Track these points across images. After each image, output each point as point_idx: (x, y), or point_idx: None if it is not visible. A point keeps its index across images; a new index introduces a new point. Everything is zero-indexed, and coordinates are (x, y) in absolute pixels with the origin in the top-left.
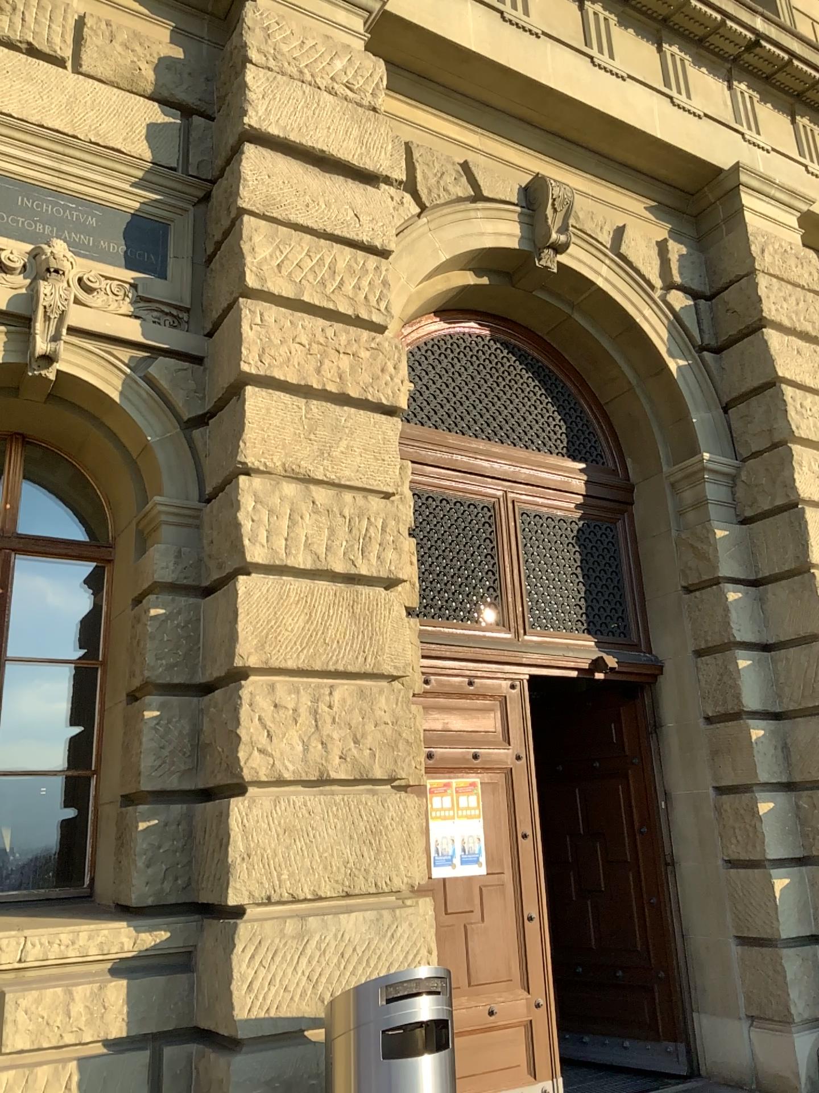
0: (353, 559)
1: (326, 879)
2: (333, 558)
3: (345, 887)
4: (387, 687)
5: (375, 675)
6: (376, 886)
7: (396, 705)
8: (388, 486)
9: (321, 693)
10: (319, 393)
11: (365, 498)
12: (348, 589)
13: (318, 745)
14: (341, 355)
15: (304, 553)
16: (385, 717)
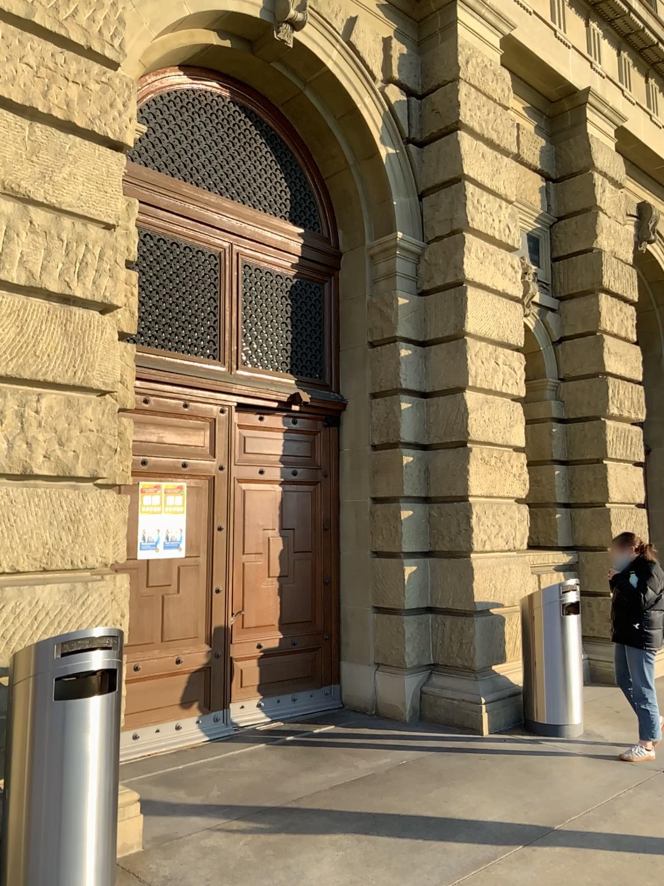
0: (70, 282)
1: (26, 557)
2: (51, 278)
3: (44, 564)
4: (95, 398)
5: (85, 387)
6: (73, 565)
7: (102, 415)
8: (109, 219)
9: (32, 399)
10: (47, 119)
11: (86, 227)
12: (64, 308)
13: (26, 444)
14: (71, 86)
15: (22, 271)
16: (92, 424)
